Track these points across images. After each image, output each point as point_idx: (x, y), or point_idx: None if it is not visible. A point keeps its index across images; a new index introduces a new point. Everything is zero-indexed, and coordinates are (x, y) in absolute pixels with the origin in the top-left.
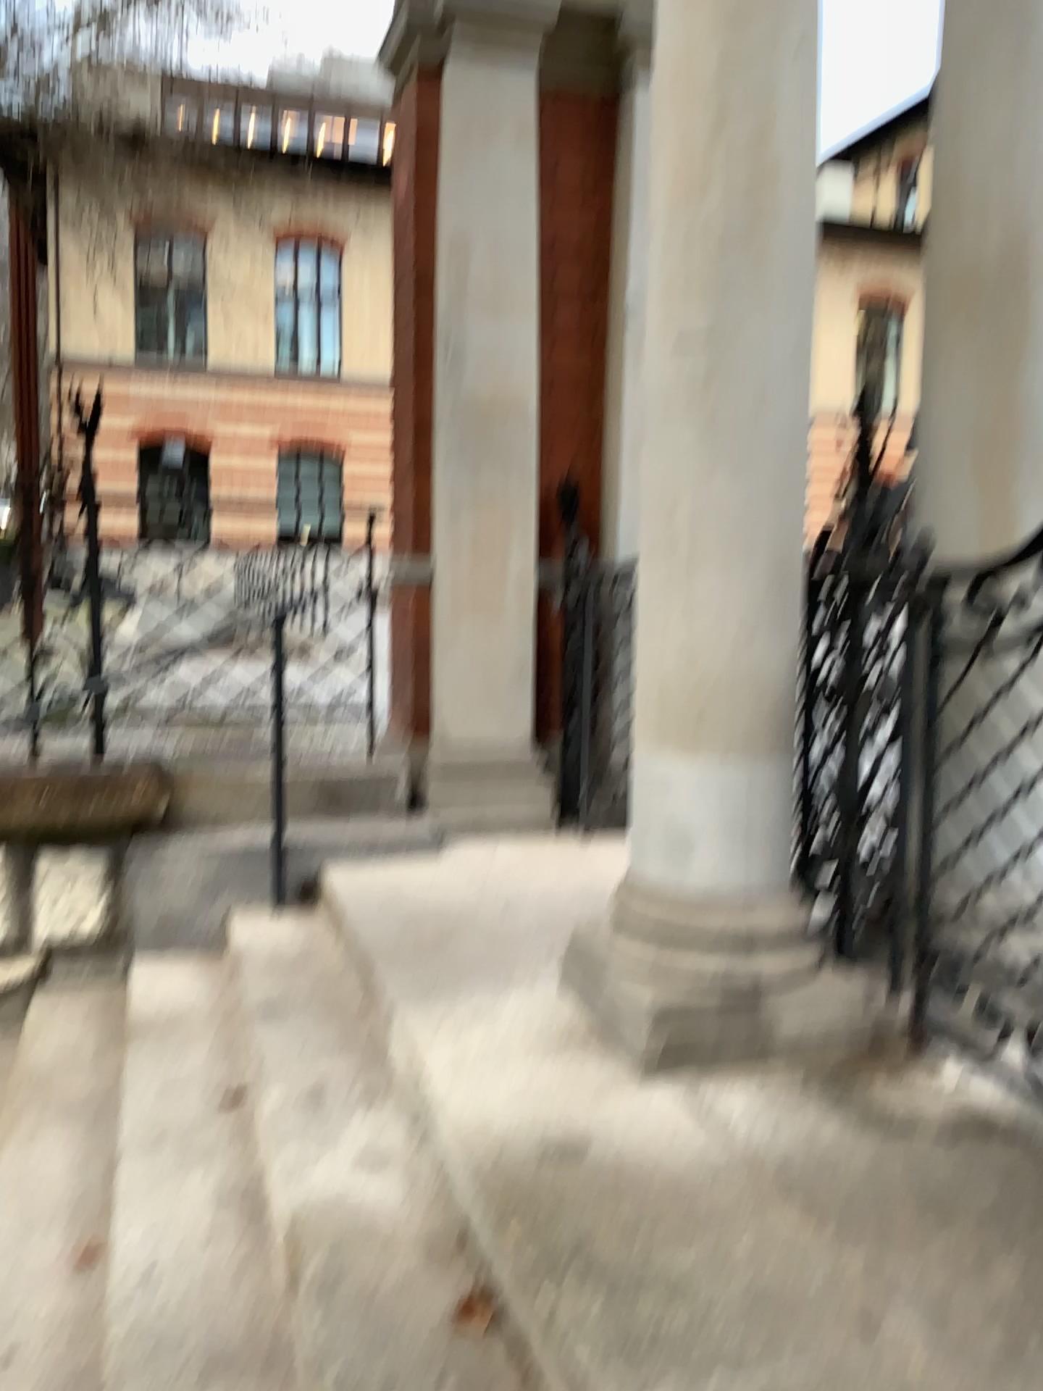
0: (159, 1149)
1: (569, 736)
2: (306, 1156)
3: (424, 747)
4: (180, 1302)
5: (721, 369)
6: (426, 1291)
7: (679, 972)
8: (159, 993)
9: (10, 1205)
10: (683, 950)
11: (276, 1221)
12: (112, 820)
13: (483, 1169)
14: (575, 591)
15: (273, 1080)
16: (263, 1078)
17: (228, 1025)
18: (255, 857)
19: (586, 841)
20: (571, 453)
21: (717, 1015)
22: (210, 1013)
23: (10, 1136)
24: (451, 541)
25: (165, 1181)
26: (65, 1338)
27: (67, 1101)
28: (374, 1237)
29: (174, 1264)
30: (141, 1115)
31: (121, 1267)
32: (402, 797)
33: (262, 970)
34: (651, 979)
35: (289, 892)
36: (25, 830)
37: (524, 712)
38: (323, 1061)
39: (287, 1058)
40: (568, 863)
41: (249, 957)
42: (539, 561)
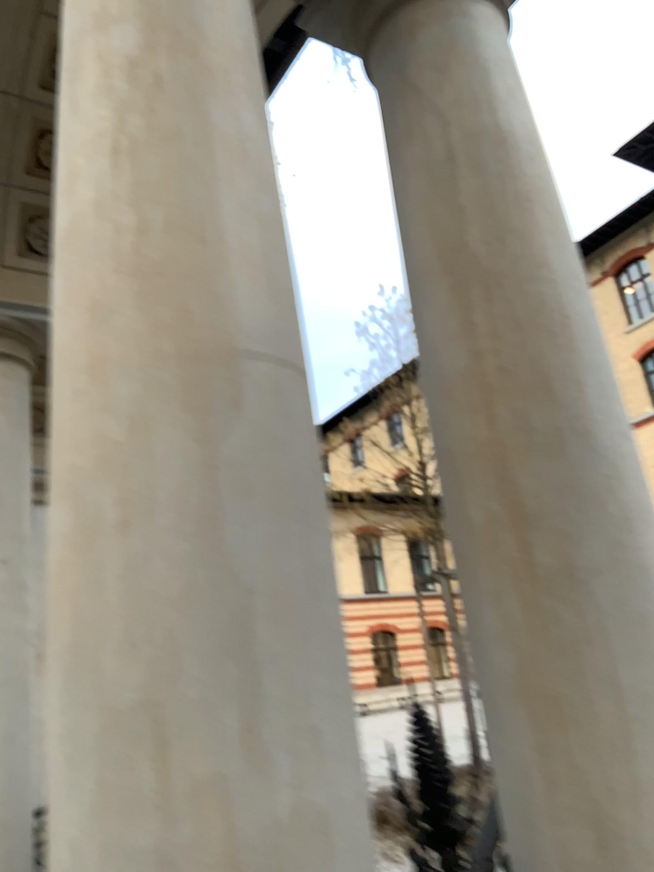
0: None
1: None
2: None
3: None
4: None
5: (3, 741)
6: None
7: None
8: None
9: None
10: None
11: None
12: None
13: None
14: None
15: None
16: None
17: None
18: None
19: None
20: None
21: None
22: None
23: None
24: None
25: None
26: None
27: None
28: None
29: None
30: None
31: None
32: None
33: None
34: None
35: None
36: None
37: None
38: None
39: None
40: None
41: None
42: None
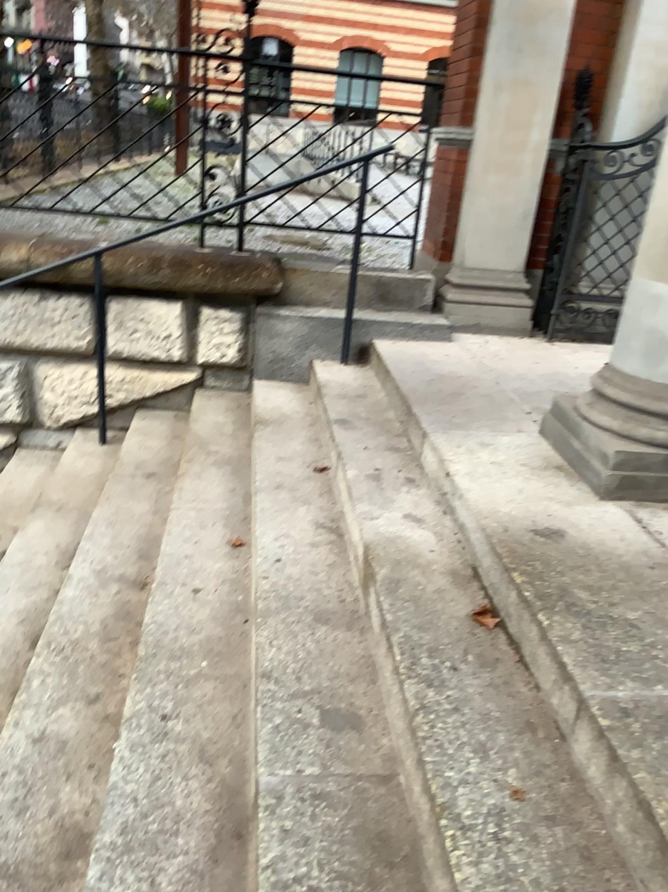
0: (279, 492)
1: (550, 267)
2: (375, 510)
3: (448, 265)
4: (298, 581)
5: None
6: (457, 602)
7: (640, 432)
8: (272, 401)
9: (190, 510)
10: (645, 418)
11: (355, 545)
12: (246, 290)
13: (498, 536)
14: (574, 161)
15: (351, 462)
16: (344, 460)
17: (316, 426)
18: (333, 325)
19: (553, 341)
20: (589, 49)
21: (662, 464)
22: (304, 418)
23: (186, 472)
24: (490, 113)
25: (285, 511)
26: (227, 588)
27: (218, 457)
28: (422, 564)
29: (293, 559)
30: (266, 471)
31: (259, 555)
32: (431, 297)
33: (340, 395)
34: (618, 434)
35: (354, 350)
36: (193, 290)
37: (522, 247)
38: (383, 456)
39: (359, 451)
40: (542, 353)
41: (330, 386)
42: (550, 135)
